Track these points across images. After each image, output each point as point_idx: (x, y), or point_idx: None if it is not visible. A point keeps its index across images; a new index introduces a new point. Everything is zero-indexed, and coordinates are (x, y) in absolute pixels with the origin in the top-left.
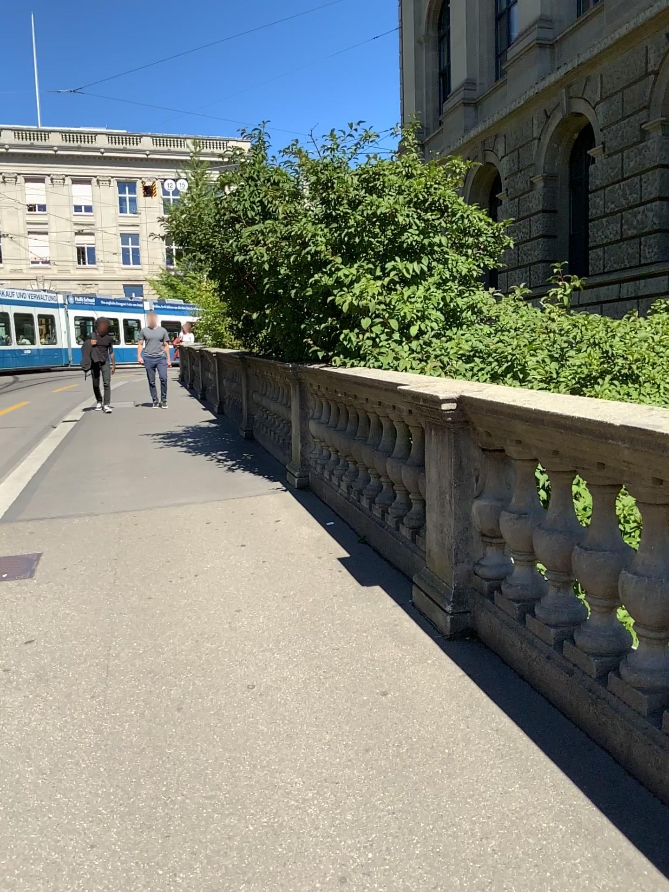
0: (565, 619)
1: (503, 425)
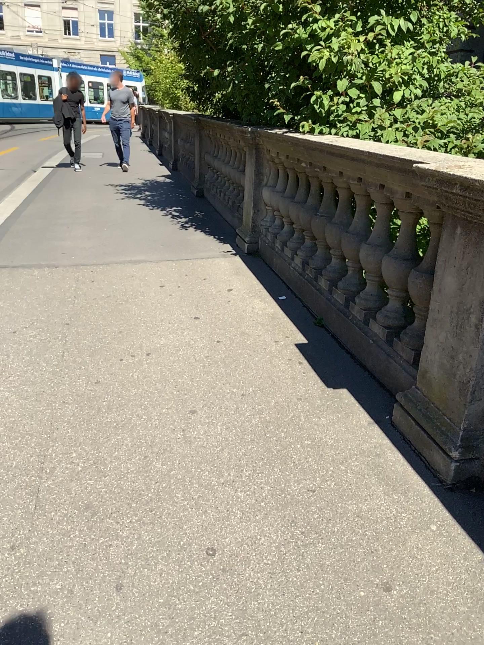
0: None
1: None
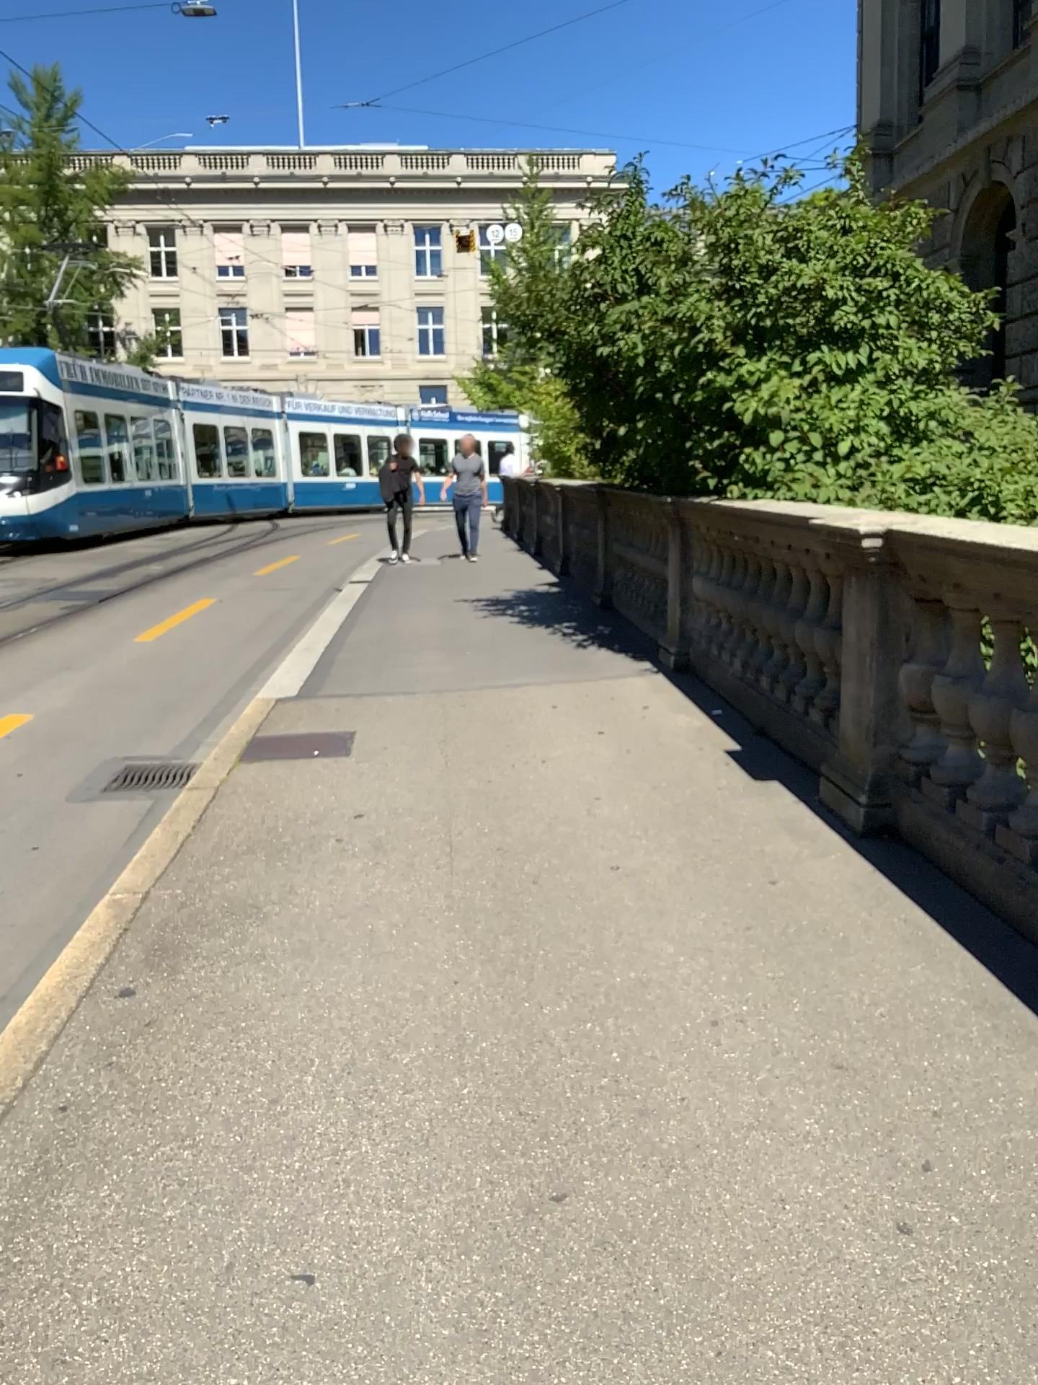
0: (996, 797)
1: (934, 565)
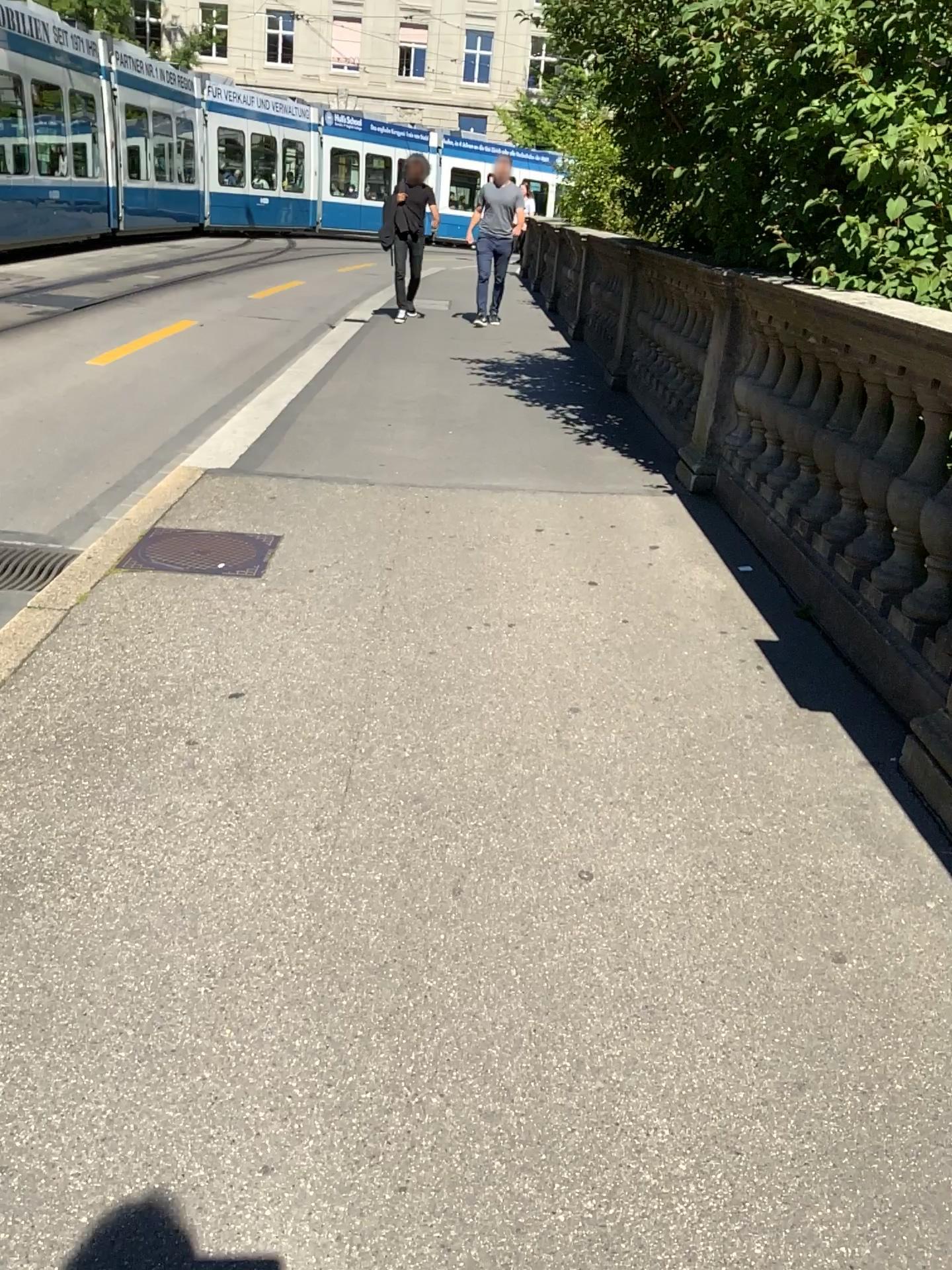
0: None
1: None
